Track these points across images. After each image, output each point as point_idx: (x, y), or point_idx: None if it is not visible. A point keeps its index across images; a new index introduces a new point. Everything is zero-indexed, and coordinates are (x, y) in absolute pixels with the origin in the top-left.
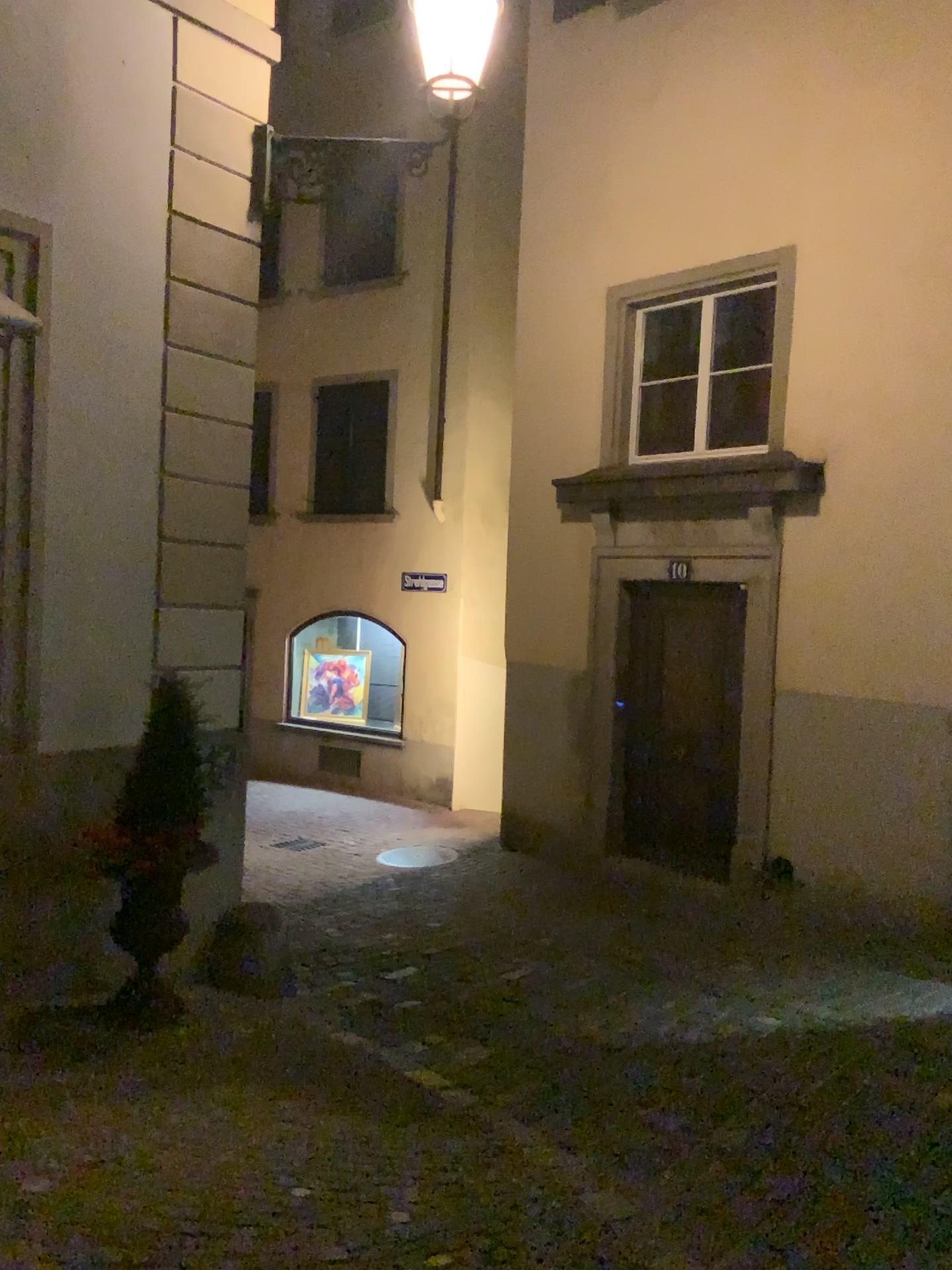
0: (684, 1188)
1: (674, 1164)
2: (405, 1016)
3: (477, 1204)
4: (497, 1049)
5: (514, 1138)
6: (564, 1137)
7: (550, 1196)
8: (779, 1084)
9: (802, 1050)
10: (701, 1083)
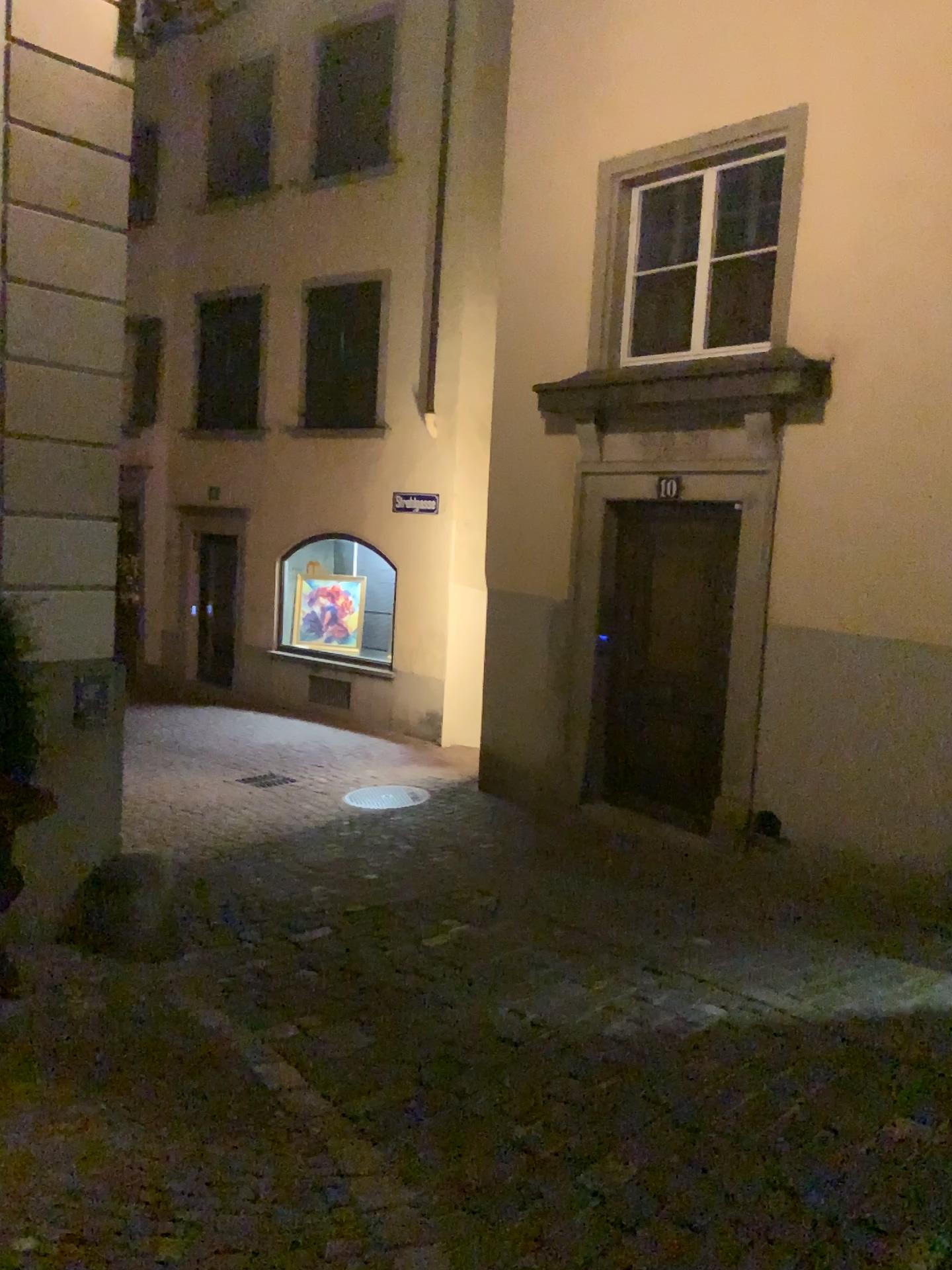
0: (531, 1249)
1: (530, 1211)
2: (283, 992)
3: (253, 1266)
4: (374, 1039)
5: (342, 1167)
6: (405, 1166)
7: (352, 1257)
8: (697, 1099)
9: (739, 1053)
10: (602, 1094)
